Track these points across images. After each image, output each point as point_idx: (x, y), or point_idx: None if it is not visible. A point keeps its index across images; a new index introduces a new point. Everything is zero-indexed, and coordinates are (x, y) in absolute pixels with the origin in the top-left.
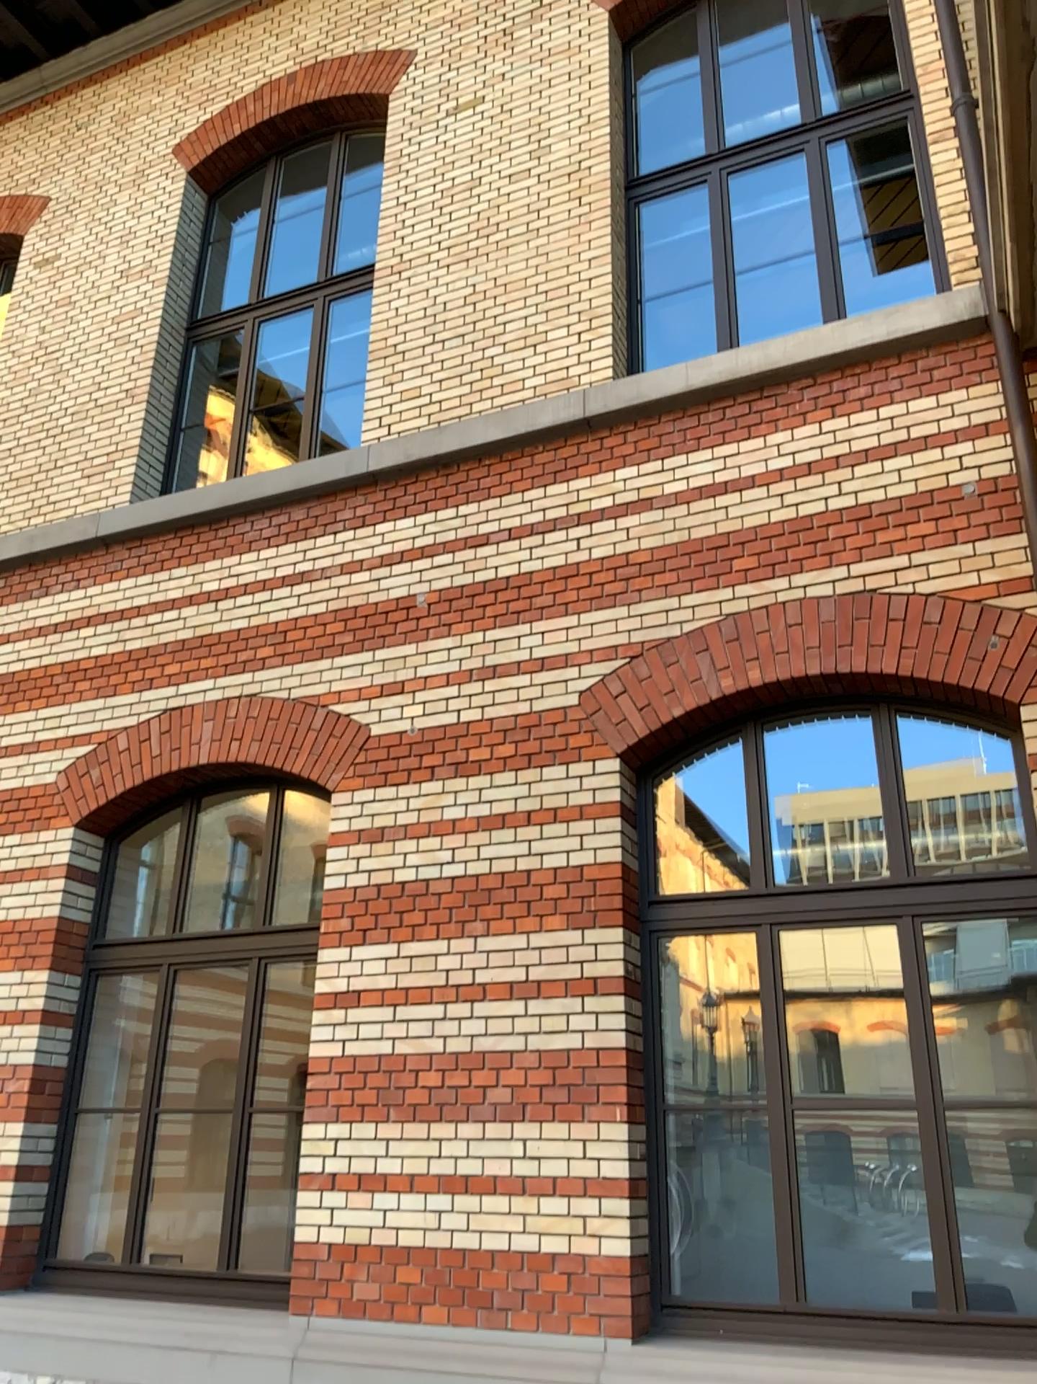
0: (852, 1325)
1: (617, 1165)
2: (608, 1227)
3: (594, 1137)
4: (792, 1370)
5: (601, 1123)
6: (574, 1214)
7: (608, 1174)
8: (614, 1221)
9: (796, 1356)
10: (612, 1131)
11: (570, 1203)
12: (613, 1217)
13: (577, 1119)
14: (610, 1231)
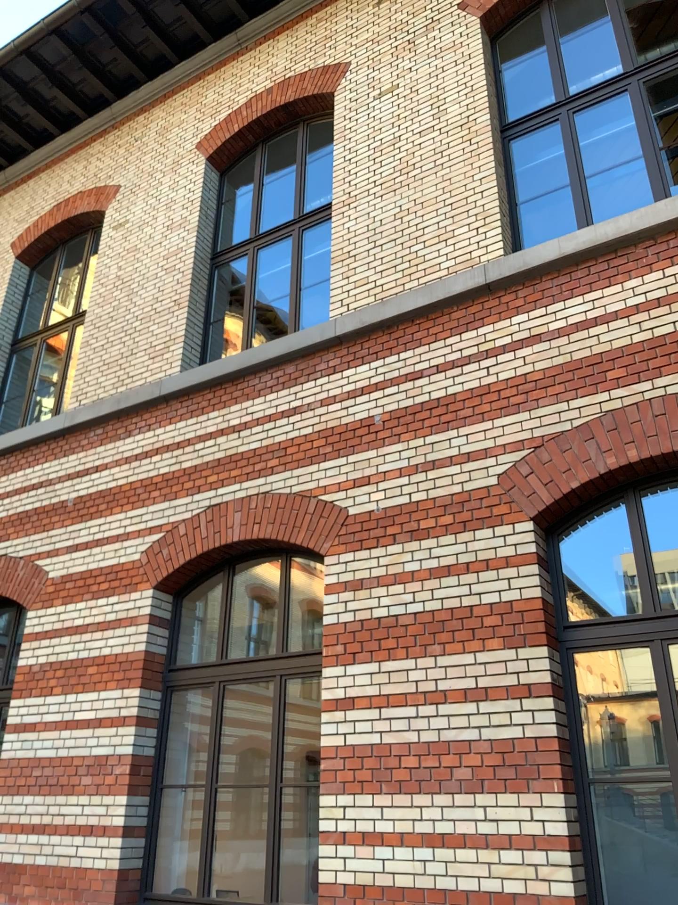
0: None
1: (558, 826)
2: (554, 874)
3: (537, 803)
4: None
5: (543, 792)
6: (527, 863)
7: (551, 832)
8: (559, 869)
9: None
10: (552, 799)
11: (523, 855)
12: (558, 866)
13: (524, 790)
14: (556, 877)
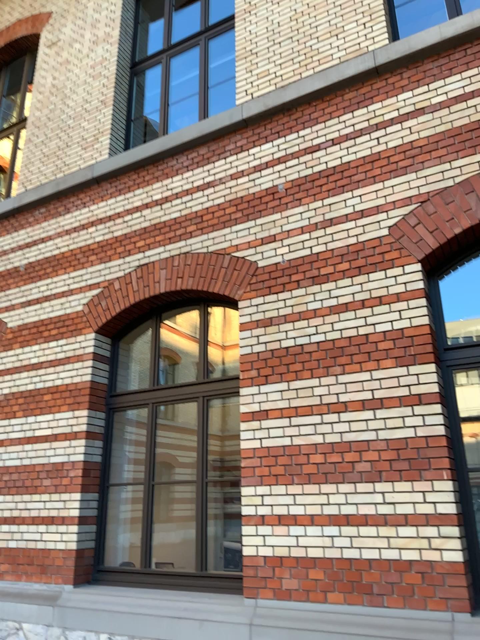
0: None
1: (448, 506)
2: (444, 544)
3: (430, 489)
4: None
5: (435, 480)
6: (420, 536)
7: (442, 511)
8: (448, 540)
9: None
10: (443, 485)
11: (418, 529)
12: (447, 538)
13: (419, 479)
14: (445, 546)
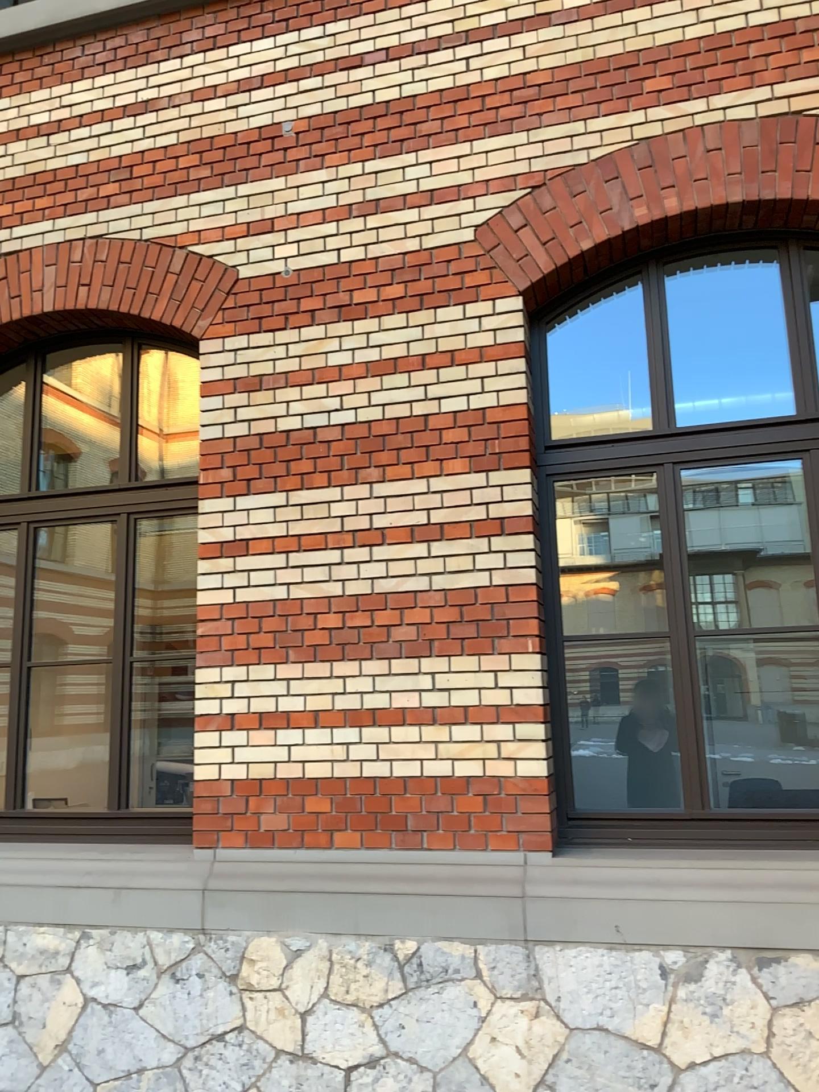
0: (759, 826)
1: (534, 694)
2: (523, 752)
3: (509, 669)
4: (718, 871)
5: (517, 654)
6: (487, 741)
7: (524, 703)
8: (529, 746)
9: (715, 857)
10: (529, 662)
11: (484, 731)
12: (528, 743)
13: (492, 653)
14: (524, 755)
